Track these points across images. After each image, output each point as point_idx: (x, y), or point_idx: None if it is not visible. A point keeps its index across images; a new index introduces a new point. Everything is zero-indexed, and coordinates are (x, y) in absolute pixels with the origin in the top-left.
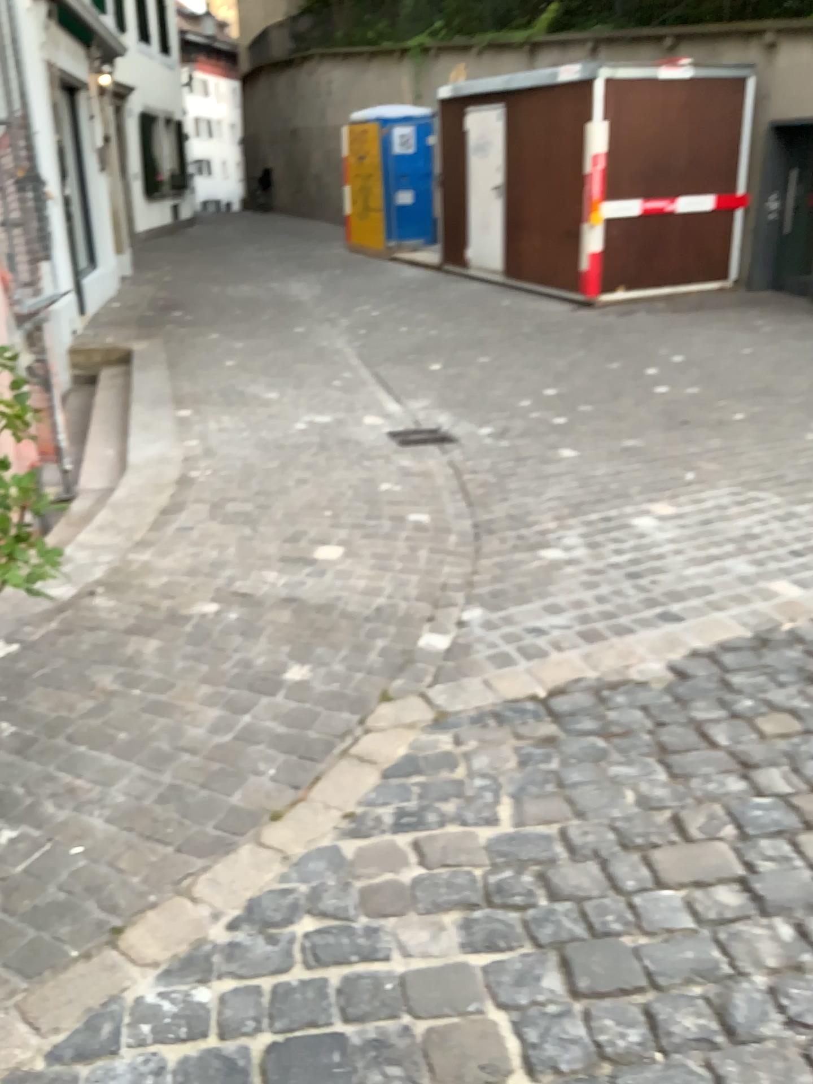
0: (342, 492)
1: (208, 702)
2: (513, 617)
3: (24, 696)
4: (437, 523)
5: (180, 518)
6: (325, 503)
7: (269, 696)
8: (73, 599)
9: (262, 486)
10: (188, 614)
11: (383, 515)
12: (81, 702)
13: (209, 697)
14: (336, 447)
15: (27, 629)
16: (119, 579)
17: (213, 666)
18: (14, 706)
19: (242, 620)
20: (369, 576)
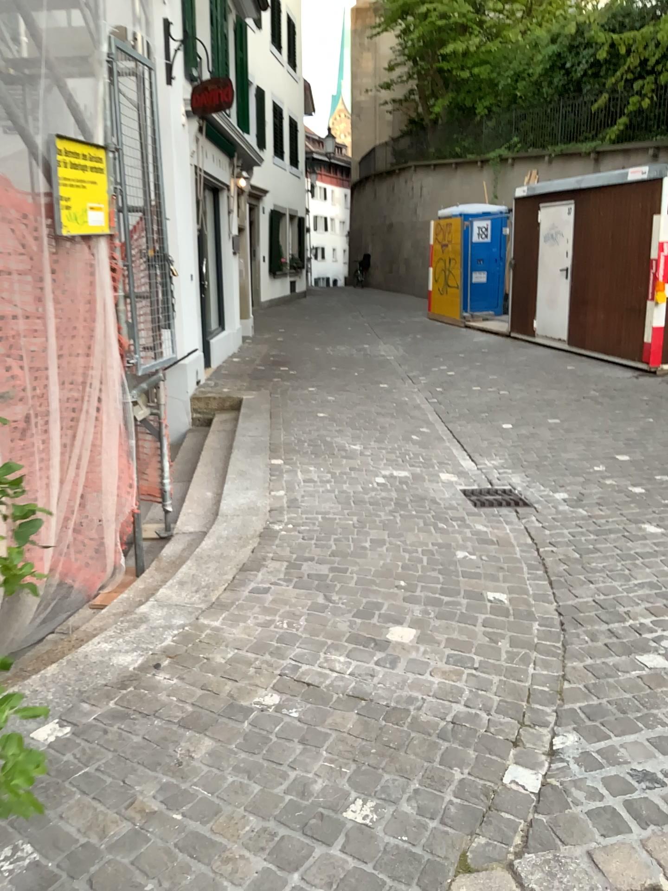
0: (419, 560)
1: (252, 850)
2: (616, 751)
3: (54, 807)
4: (518, 607)
5: (257, 578)
6: (401, 571)
7: (324, 846)
8: (137, 671)
9: (340, 546)
10: (248, 705)
11: (460, 592)
12: (112, 826)
13: (255, 840)
14: (413, 508)
15: (82, 707)
16: (187, 648)
17: (265, 788)
18: (41, 822)
19: (305, 721)
20: (445, 672)
